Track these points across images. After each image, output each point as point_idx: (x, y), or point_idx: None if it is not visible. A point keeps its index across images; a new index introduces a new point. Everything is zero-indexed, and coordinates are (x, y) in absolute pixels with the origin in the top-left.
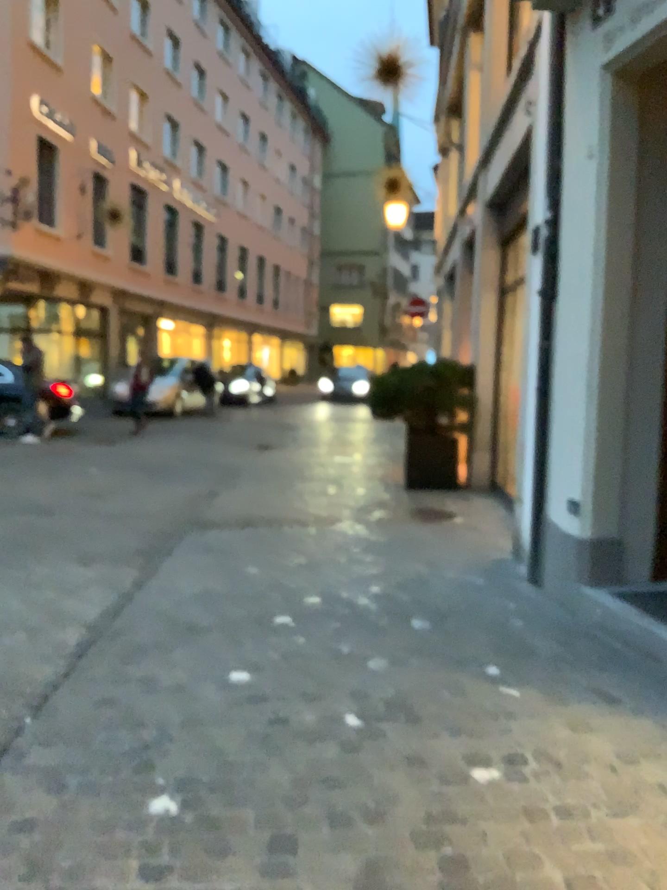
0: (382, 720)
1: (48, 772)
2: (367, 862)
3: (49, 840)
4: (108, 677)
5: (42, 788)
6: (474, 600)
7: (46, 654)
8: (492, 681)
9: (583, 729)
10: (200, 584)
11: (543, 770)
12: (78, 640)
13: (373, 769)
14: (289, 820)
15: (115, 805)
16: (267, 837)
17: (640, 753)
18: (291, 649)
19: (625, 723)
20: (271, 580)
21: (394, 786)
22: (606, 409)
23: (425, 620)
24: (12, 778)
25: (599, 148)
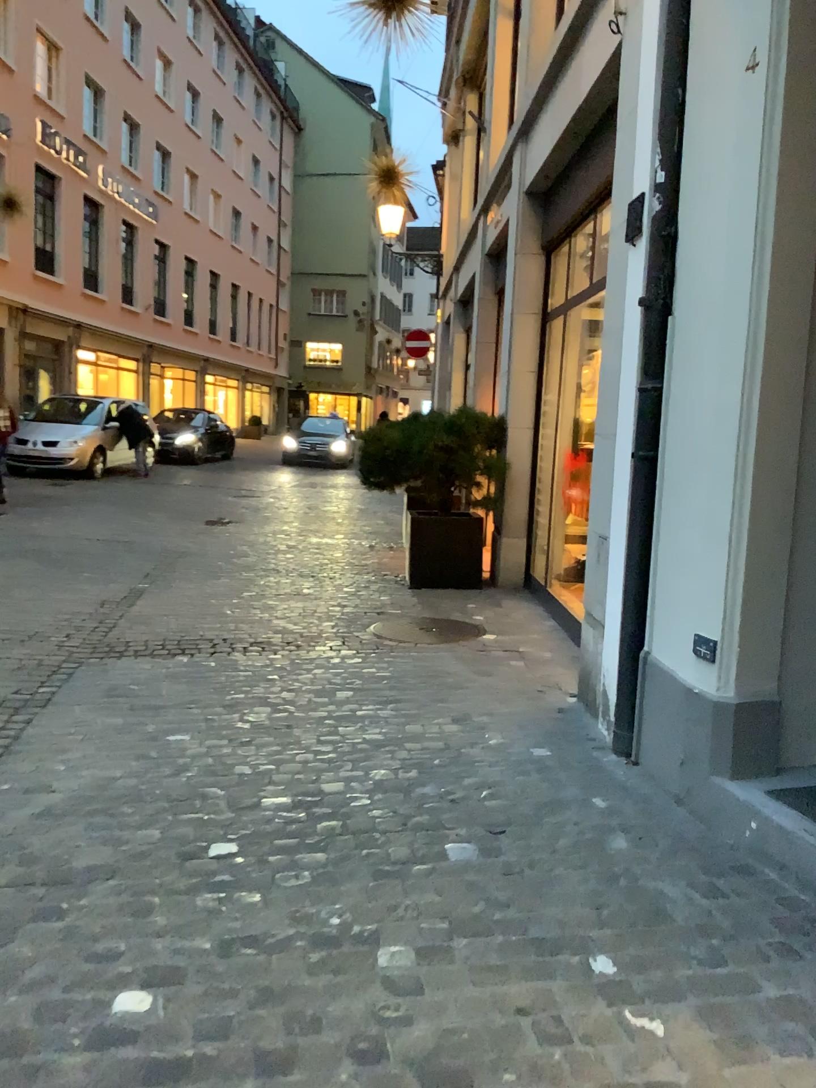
0: None
1: None
2: None
3: None
4: None
5: None
6: (541, 795)
7: None
8: (609, 999)
9: None
10: (86, 774)
11: None
12: None
13: None
14: None
15: None
16: None
17: None
18: (234, 928)
19: None
20: (207, 761)
21: None
22: (766, 491)
23: (467, 845)
24: None
25: (771, 49)
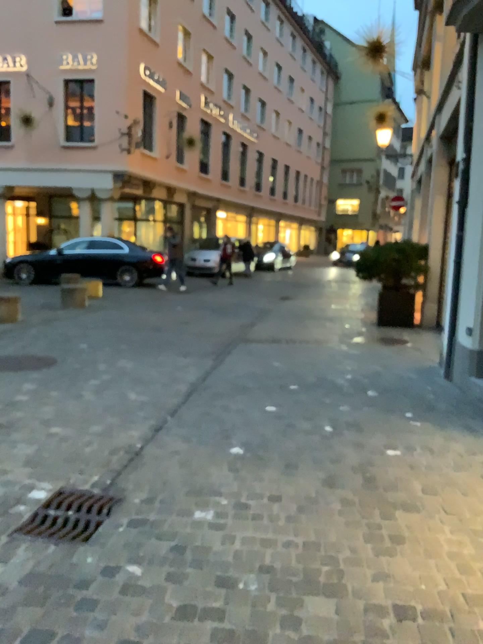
0: (343, 429)
1: (182, 436)
2: (329, 474)
3: (187, 457)
4: (204, 405)
5: (181, 441)
6: (407, 384)
7: (171, 394)
8: (407, 419)
9: (451, 440)
10: (248, 369)
11: (423, 453)
12: (186, 389)
13: (336, 446)
14: (294, 459)
15: (214, 449)
16: (284, 464)
17: (478, 451)
18: (298, 400)
19: (474, 439)
20: (288, 369)
21: (345, 452)
22: None
23: (375, 392)
24: (166, 437)
25: None
